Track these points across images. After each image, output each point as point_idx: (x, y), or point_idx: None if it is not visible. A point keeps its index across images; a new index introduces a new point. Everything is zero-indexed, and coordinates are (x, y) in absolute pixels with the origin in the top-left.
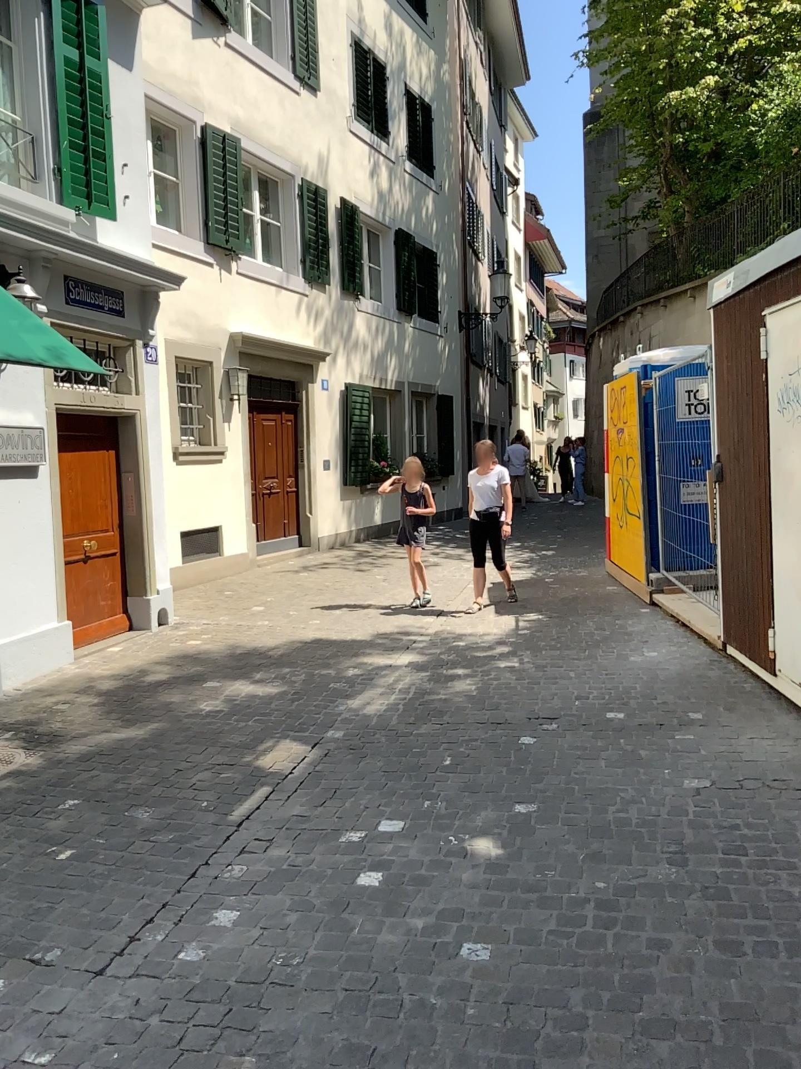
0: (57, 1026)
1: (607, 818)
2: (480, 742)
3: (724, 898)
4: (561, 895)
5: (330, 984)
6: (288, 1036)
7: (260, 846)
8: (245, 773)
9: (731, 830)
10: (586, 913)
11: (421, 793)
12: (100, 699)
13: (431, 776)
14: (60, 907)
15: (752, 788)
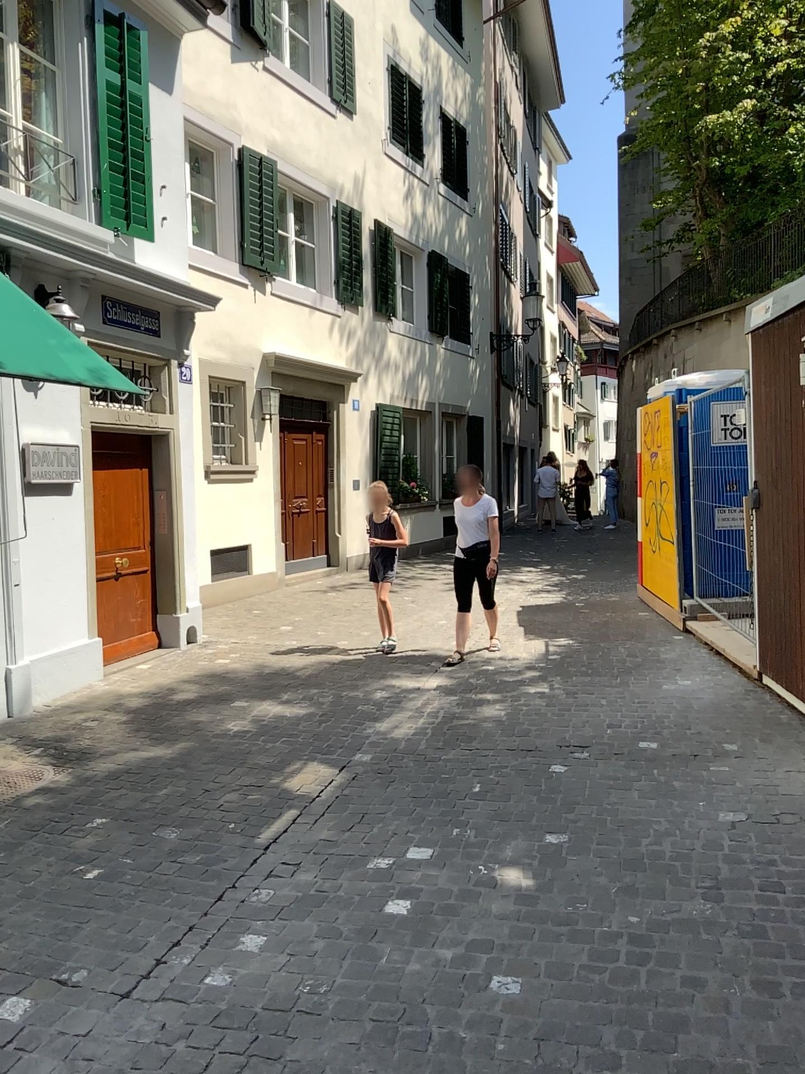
0: (81, 1049)
1: (641, 850)
2: (509, 769)
3: (761, 937)
4: (592, 928)
5: (355, 1014)
6: (312, 1067)
7: (287, 870)
8: (272, 795)
9: (768, 865)
10: (618, 948)
11: (449, 820)
12: (129, 718)
13: (459, 802)
14: (86, 928)
15: (790, 822)
